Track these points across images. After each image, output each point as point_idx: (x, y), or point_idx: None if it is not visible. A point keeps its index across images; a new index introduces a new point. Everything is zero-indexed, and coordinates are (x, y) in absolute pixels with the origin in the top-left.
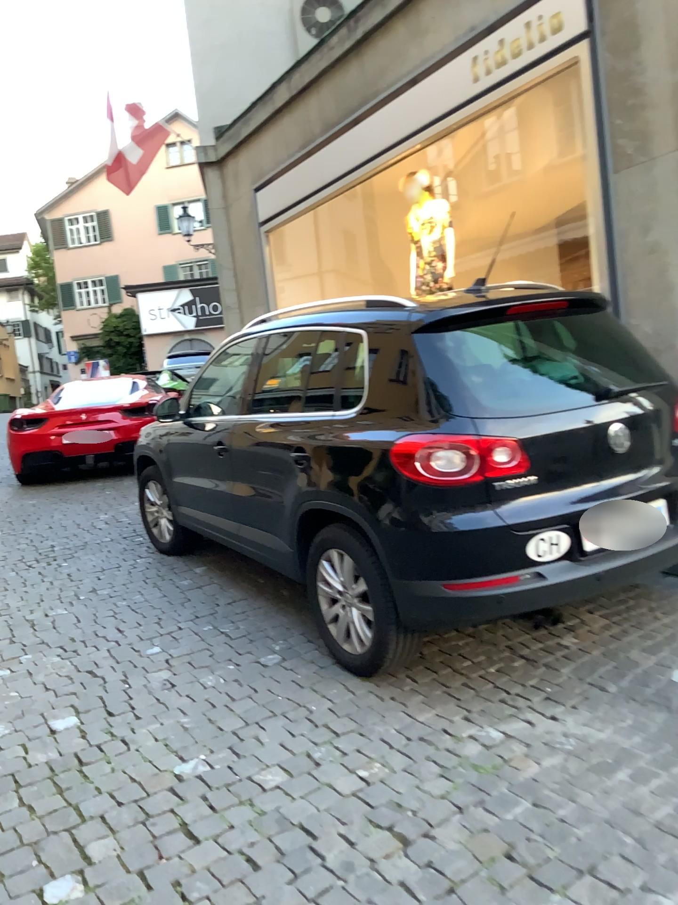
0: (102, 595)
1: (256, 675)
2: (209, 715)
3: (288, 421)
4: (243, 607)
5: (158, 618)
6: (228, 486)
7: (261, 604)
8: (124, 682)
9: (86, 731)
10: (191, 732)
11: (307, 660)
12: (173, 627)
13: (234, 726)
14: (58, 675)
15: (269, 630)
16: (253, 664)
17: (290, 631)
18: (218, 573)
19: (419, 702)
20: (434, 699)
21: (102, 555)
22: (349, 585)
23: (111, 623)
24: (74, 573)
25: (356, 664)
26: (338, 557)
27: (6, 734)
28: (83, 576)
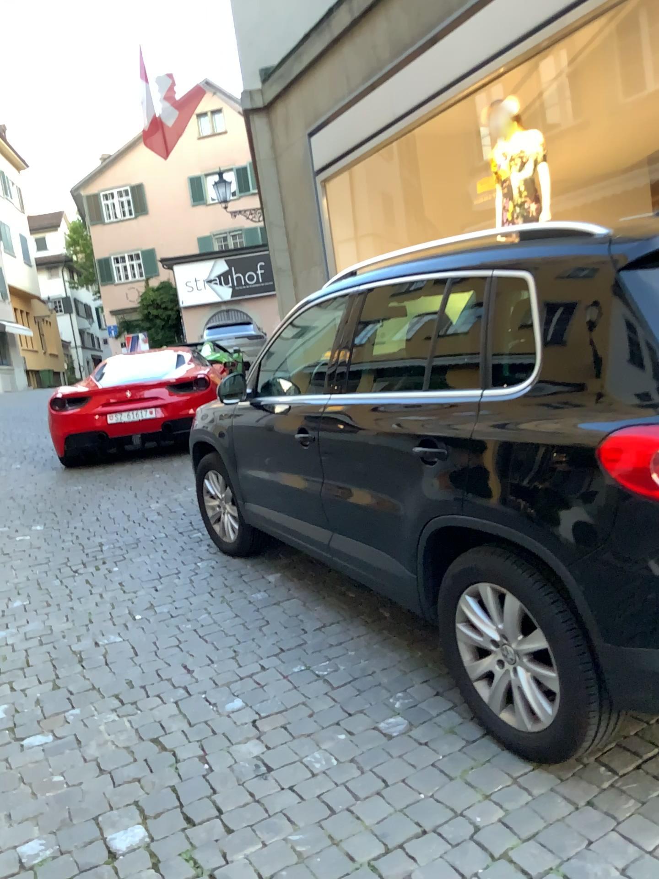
0: (163, 616)
1: (381, 756)
2: (331, 832)
3: (408, 404)
4: (339, 635)
5: (234, 651)
6: (316, 485)
7: (360, 632)
8: (203, 761)
9: (159, 859)
10: (310, 868)
11: (445, 728)
12: (255, 667)
13: (372, 857)
14: (114, 746)
15: (381, 674)
16: (371, 732)
17: (410, 676)
18: (298, 583)
19: (636, 816)
20: (656, 809)
21: (158, 559)
22: (512, 634)
23: (177, 660)
24: (127, 585)
25: (526, 746)
26: (493, 594)
27: (48, 862)
28: (138, 589)
